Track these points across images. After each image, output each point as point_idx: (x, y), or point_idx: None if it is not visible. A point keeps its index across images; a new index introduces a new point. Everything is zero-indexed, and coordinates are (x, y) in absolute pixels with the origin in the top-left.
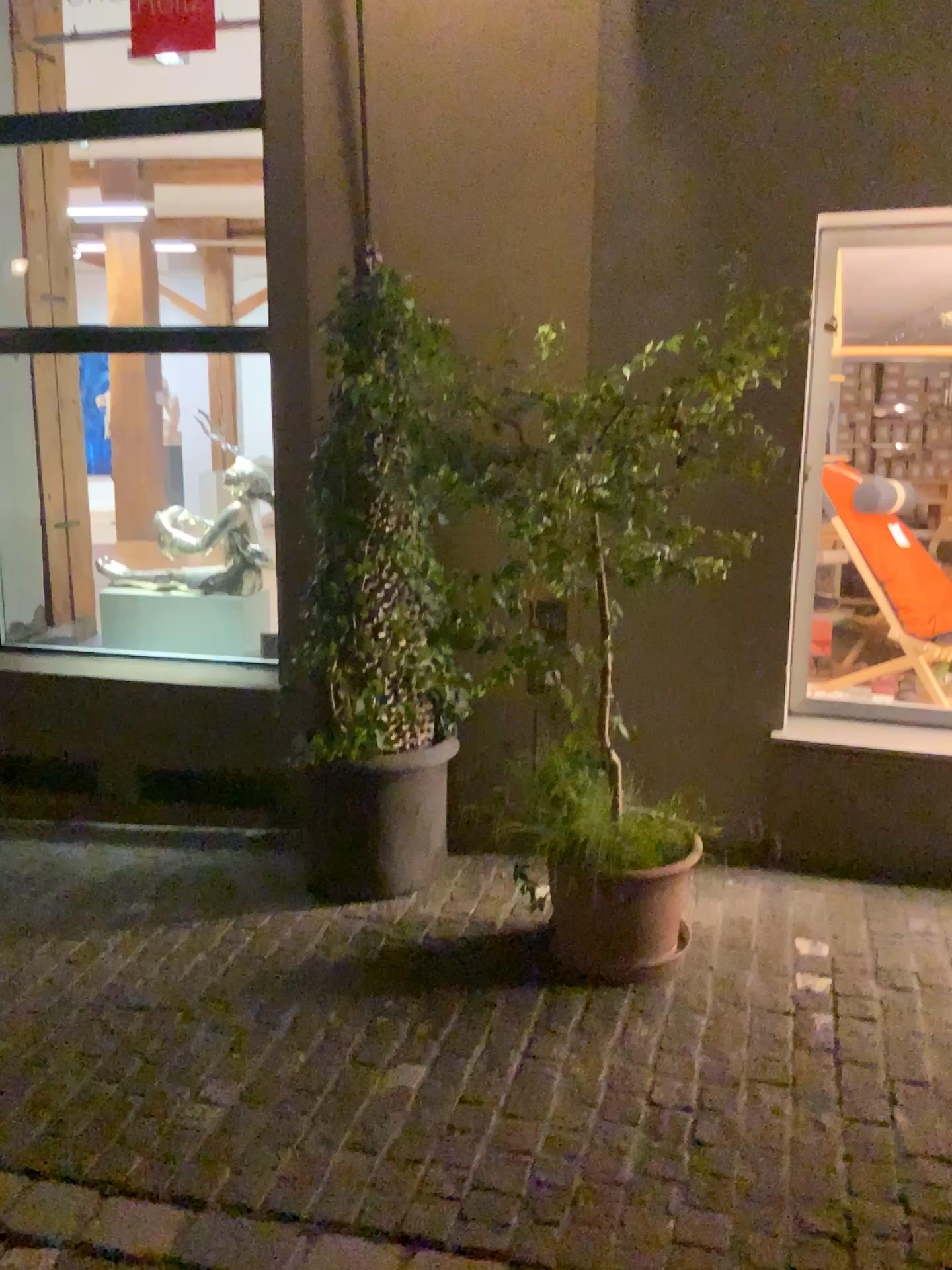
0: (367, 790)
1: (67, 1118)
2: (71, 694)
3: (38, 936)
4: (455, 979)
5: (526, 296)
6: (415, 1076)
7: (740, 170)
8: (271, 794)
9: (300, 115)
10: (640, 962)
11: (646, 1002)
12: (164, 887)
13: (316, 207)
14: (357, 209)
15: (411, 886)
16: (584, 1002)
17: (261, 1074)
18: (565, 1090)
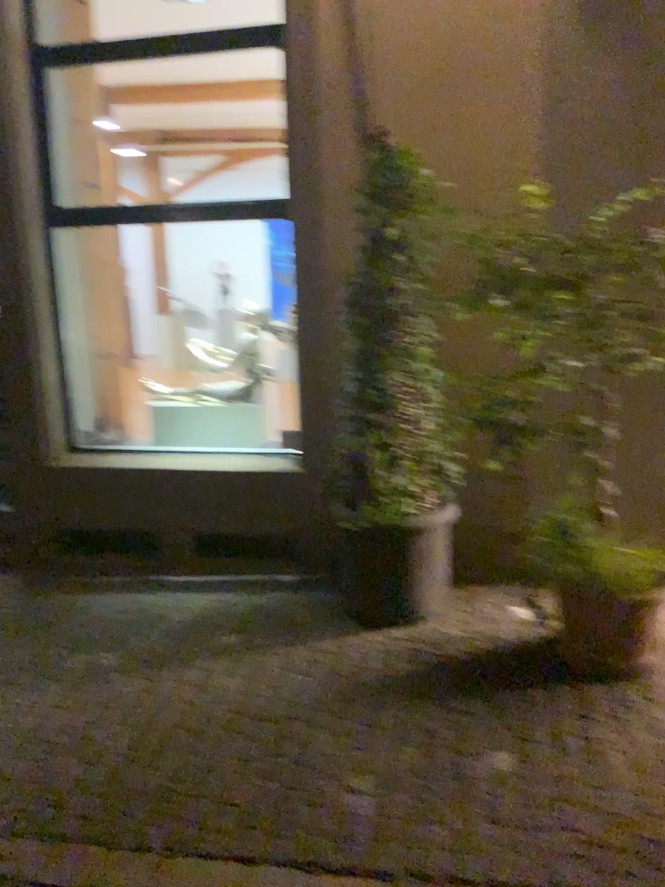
0: (401, 543)
1: (254, 811)
2: (136, 482)
3: (162, 667)
4: (500, 683)
5: (492, 167)
6: (509, 761)
7: (661, 65)
8: (292, 549)
9: (313, 34)
10: (641, 662)
11: (654, 692)
12: (241, 624)
13: (326, 104)
14: (360, 105)
15: (432, 613)
16: (607, 695)
17: (390, 766)
18: (629, 764)
